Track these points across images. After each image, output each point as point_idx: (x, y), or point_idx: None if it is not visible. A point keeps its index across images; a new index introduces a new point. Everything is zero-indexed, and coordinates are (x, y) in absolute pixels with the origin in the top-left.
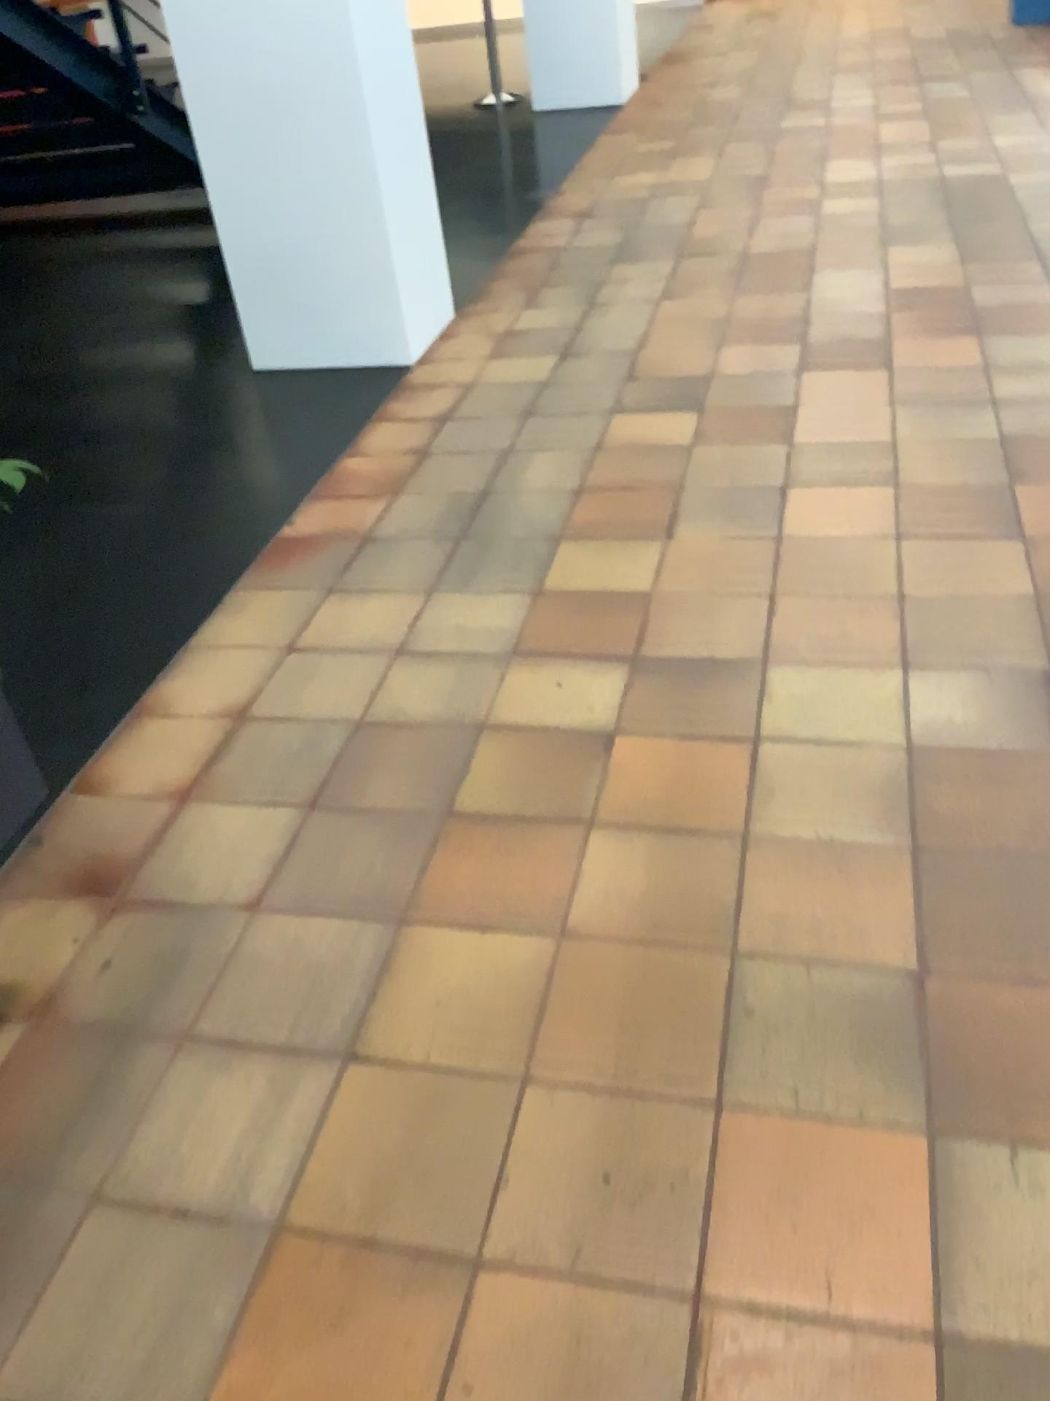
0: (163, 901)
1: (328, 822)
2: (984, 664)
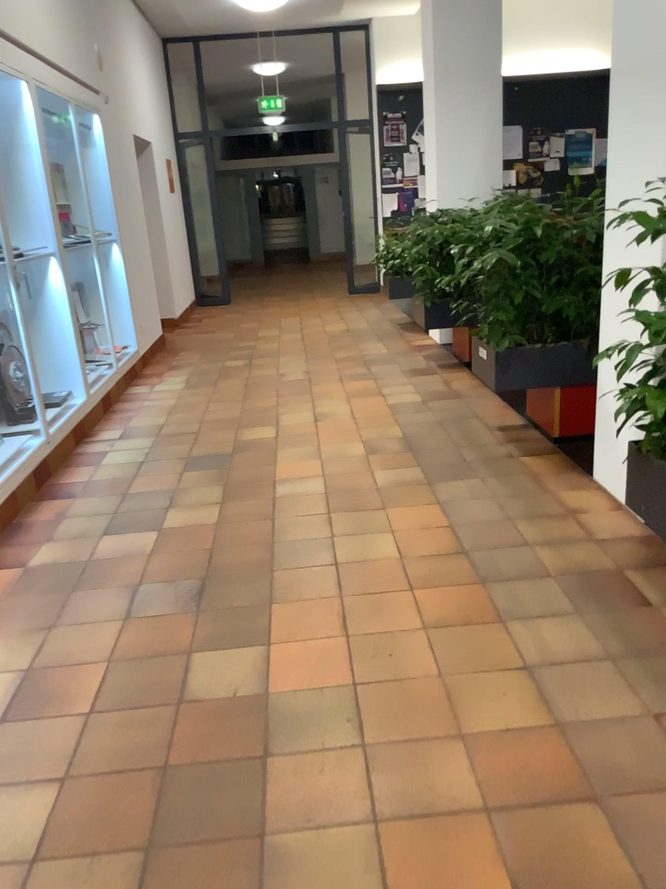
0: None
1: None
2: None
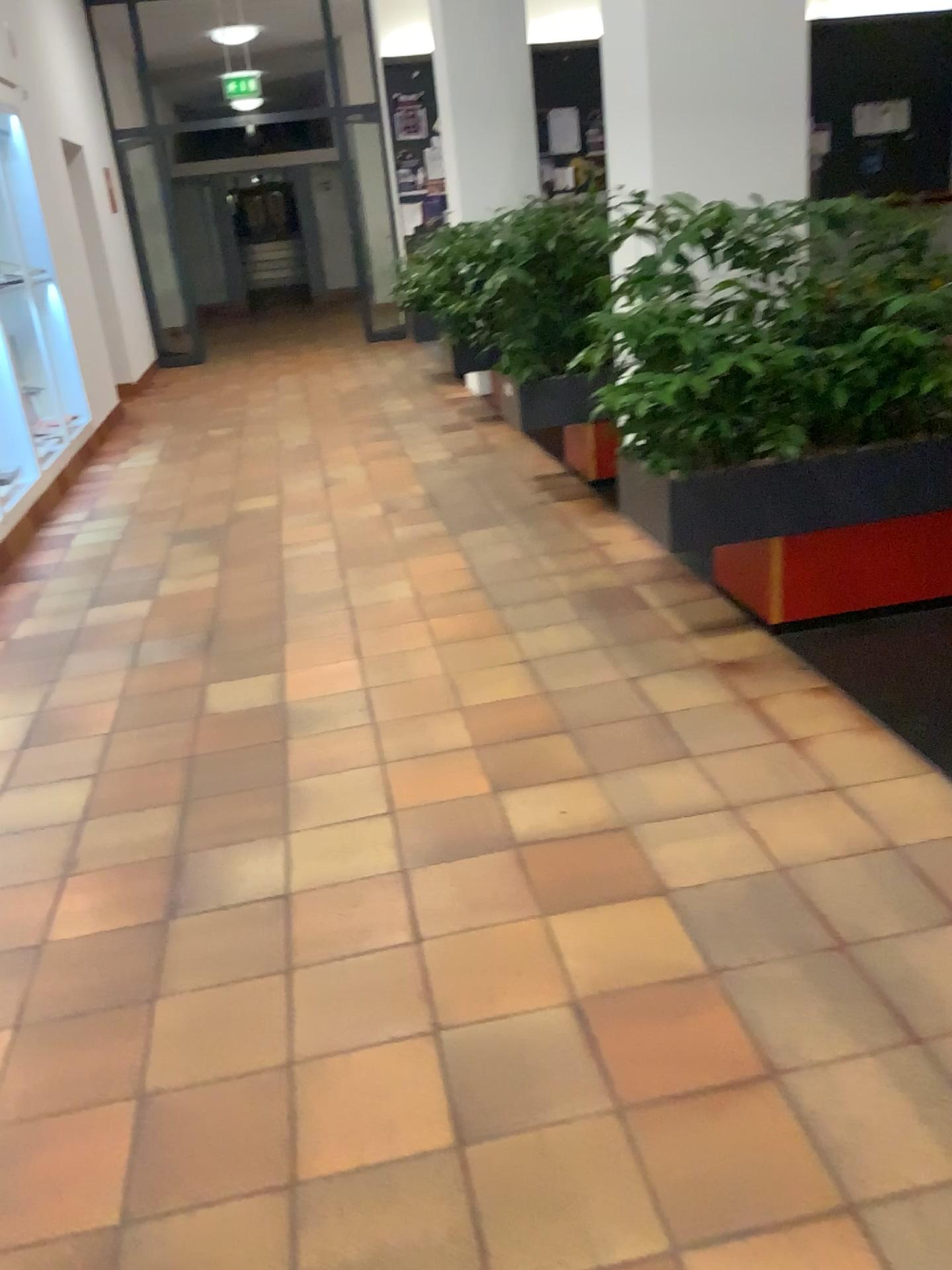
0: (682, 662)
1: (637, 703)
2: (222, 907)
